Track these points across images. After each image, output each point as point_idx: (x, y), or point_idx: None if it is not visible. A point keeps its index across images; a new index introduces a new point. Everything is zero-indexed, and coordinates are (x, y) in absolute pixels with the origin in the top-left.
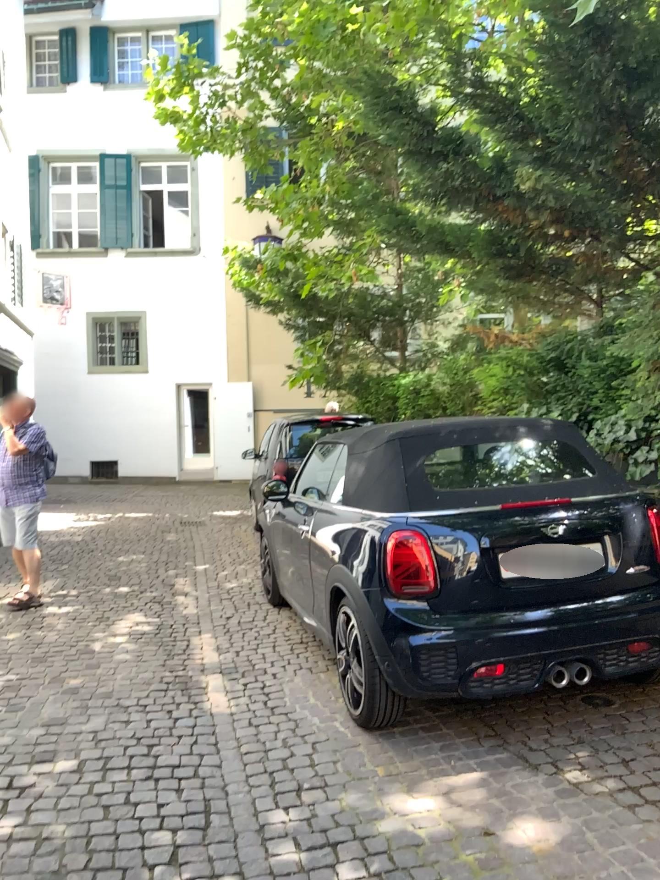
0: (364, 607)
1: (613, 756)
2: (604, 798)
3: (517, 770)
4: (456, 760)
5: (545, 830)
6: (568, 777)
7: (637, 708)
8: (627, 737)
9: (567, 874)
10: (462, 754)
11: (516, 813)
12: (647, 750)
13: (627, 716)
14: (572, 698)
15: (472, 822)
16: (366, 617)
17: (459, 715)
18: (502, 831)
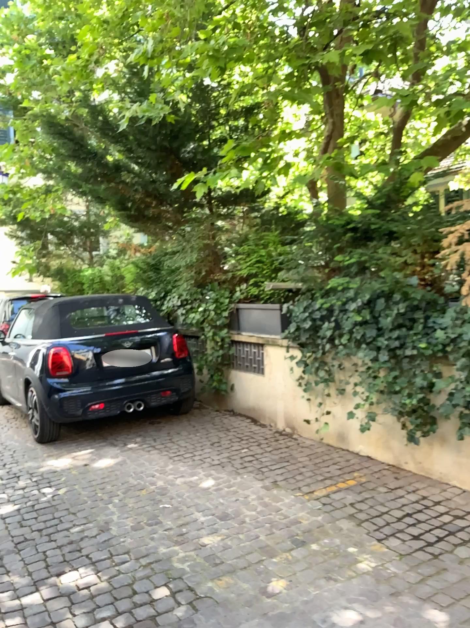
0: (38, 384)
1: (149, 438)
2: (138, 450)
3: (106, 446)
4: (80, 447)
5: (109, 460)
6: (127, 446)
7: (168, 422)
8: (159, 432)
9: (112, 469)
10: (84, 445)
11: (100, 458)
12: (164, 435)
13: (163, 426)
14: (142, 423)
15: (80, 462)
16: (38, 388)
17: (87, 433)
18: (92, 463)
